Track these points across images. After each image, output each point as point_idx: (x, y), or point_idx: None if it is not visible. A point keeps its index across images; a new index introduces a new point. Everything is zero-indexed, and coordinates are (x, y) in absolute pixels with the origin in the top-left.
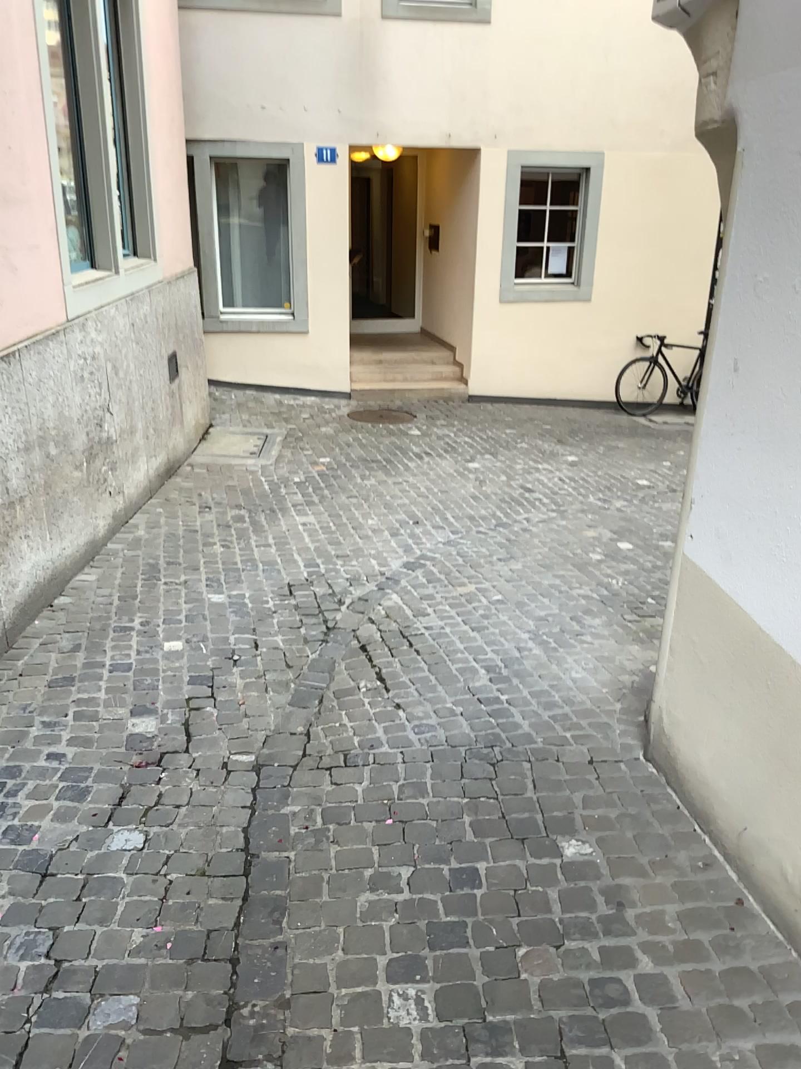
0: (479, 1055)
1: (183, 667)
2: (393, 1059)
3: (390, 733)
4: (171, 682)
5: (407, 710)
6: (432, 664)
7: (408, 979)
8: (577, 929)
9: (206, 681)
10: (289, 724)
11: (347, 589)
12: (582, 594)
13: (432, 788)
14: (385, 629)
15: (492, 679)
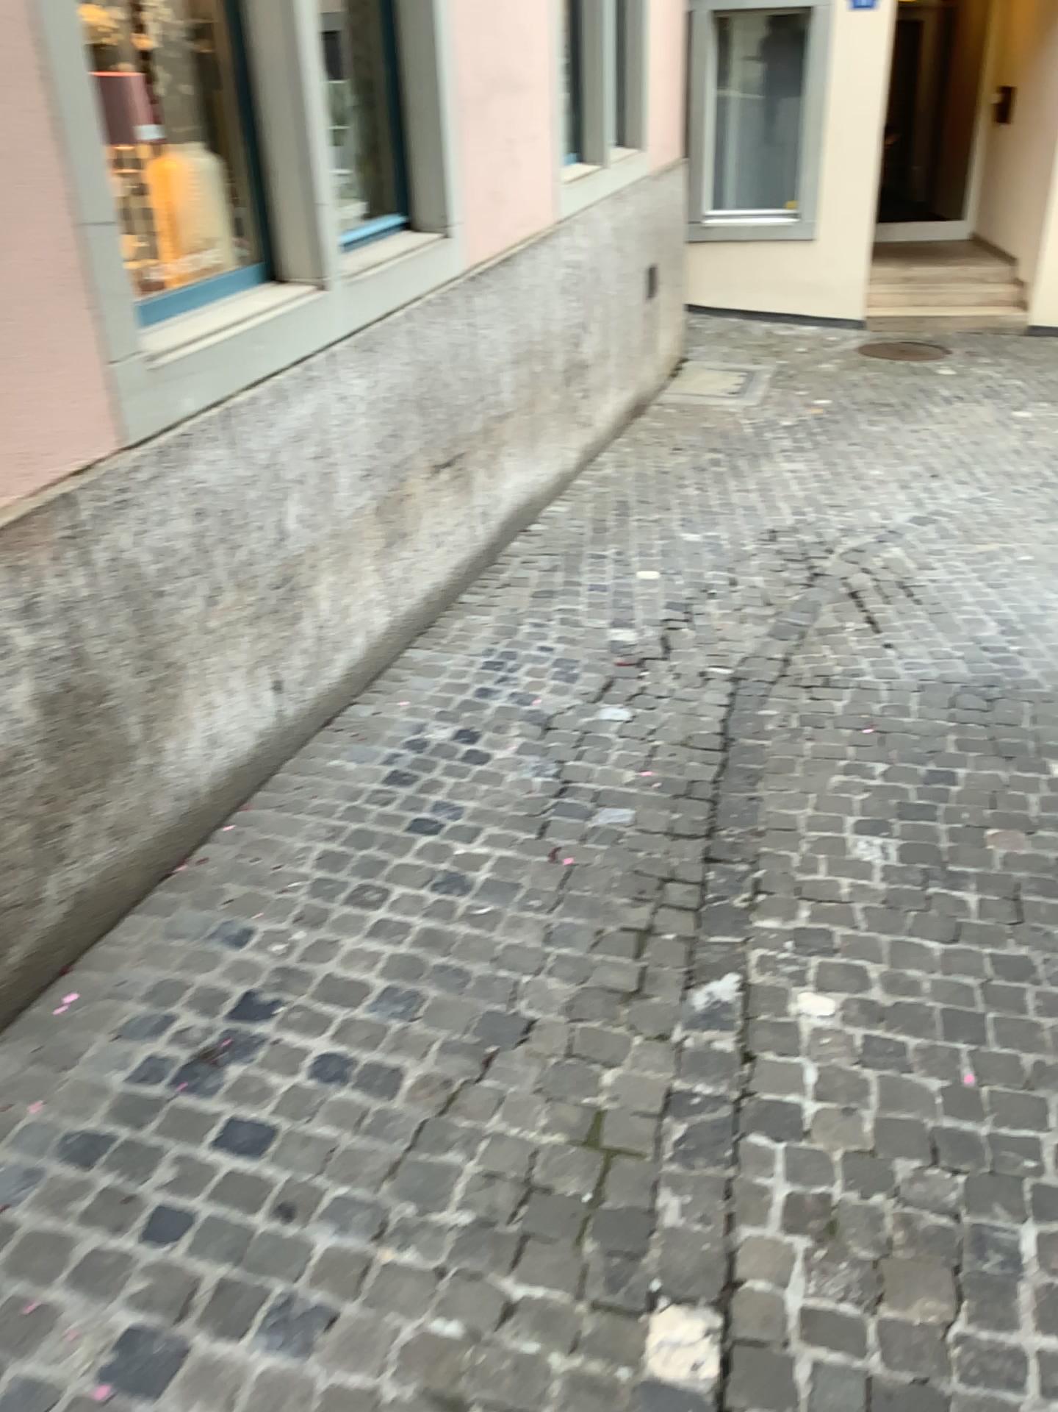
0: (934, 885)
1: (661, 591)
2: (855, 876)
3: (877, 663)
4: (650, 601)
5: (898, 646)
6: (932, 610)
7: (875, 832)
8: (1050, 822)
9: (685, 604)
10: (770, 647)
11: (841, 536)
12: None
13: (916, 709)
14: (881, 575)
15: (1000, 629)
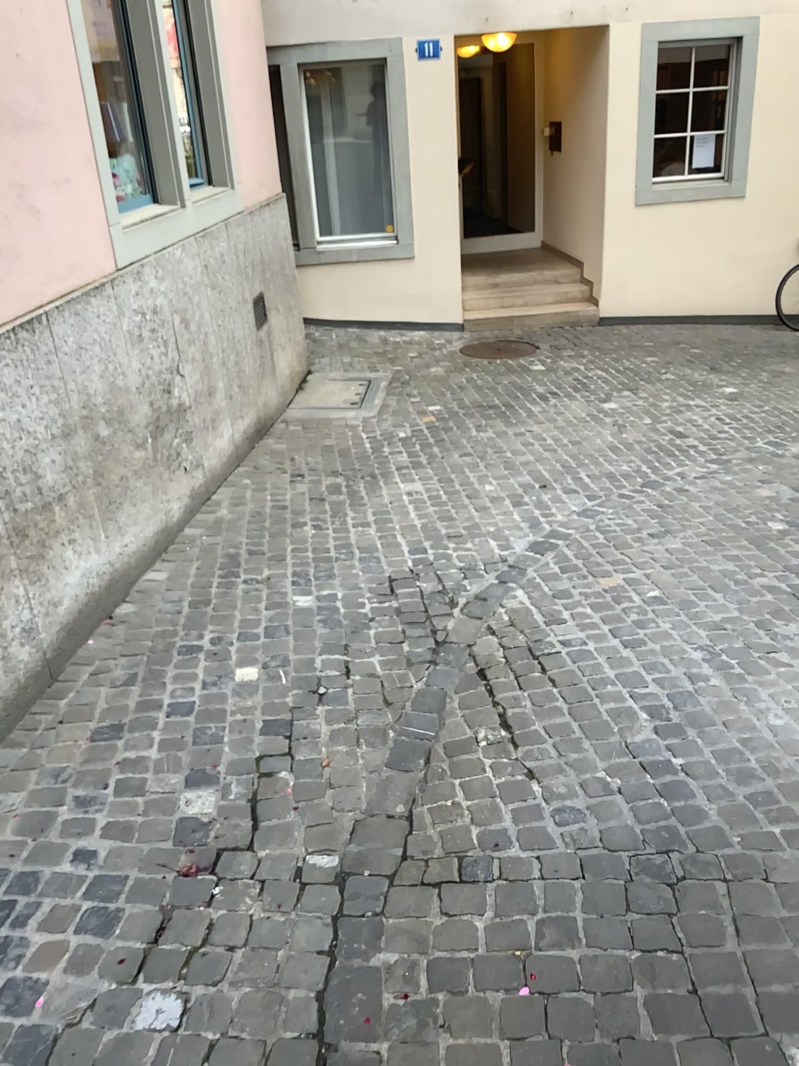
0: None
1: (255, 708)
2: None
3: (521, 823)
4: (238, 733)
5: (543, 782)
6: (574, 703)
7: None
8: None
9: (283, 731)
10: (385, 804)
11: (462, 585)
12: (764, 587)
13: (584, 931)
14: (510, 644)
15: (656, 729)
